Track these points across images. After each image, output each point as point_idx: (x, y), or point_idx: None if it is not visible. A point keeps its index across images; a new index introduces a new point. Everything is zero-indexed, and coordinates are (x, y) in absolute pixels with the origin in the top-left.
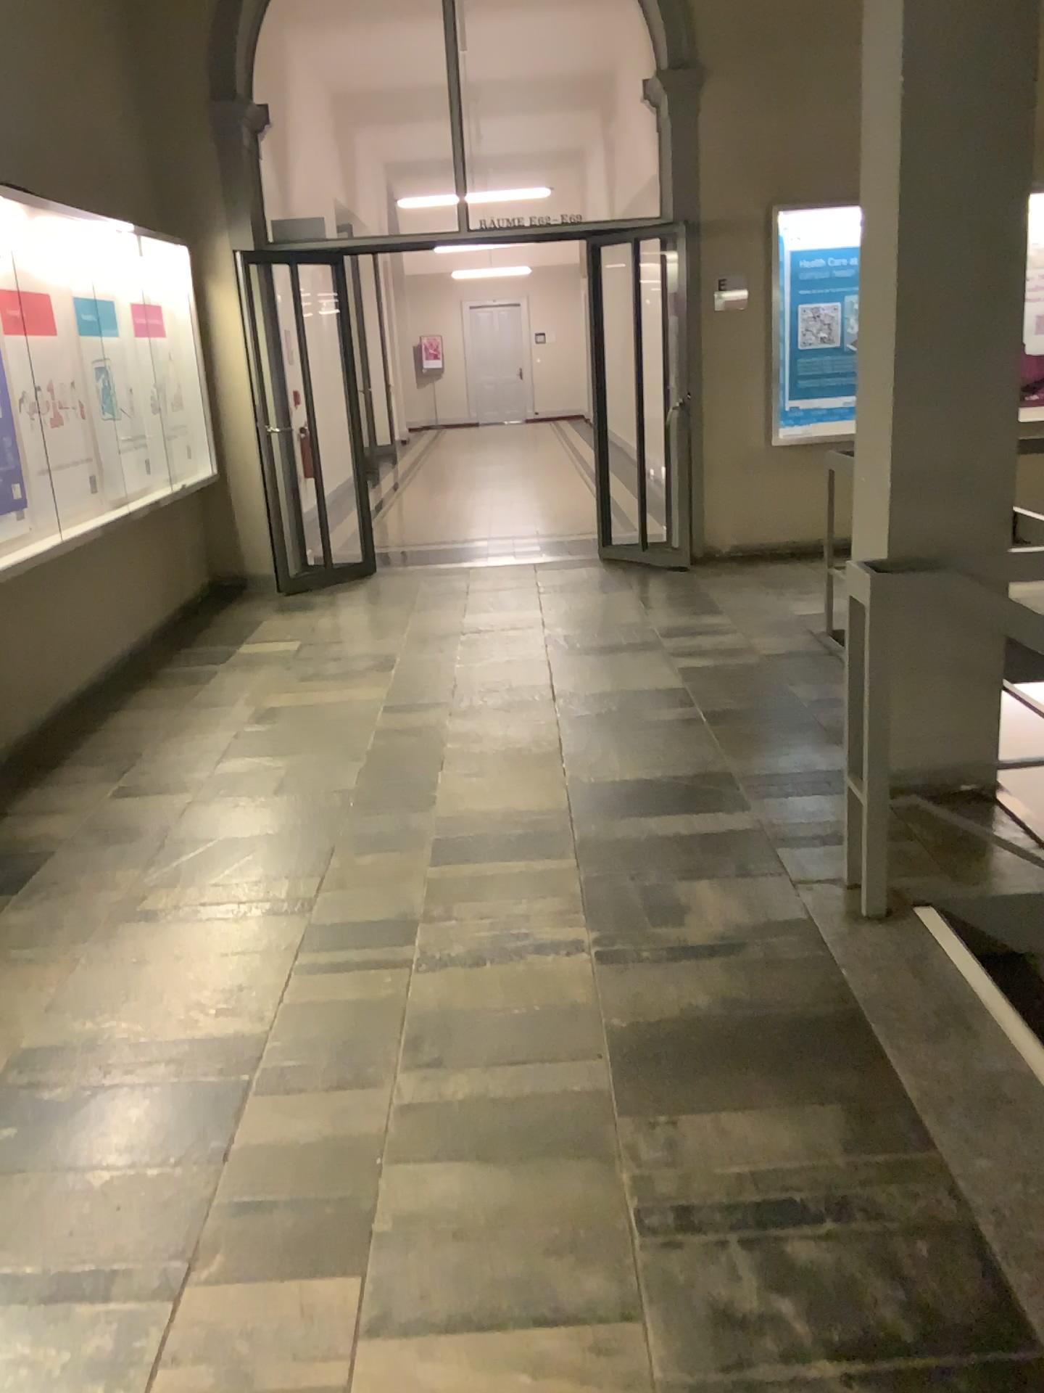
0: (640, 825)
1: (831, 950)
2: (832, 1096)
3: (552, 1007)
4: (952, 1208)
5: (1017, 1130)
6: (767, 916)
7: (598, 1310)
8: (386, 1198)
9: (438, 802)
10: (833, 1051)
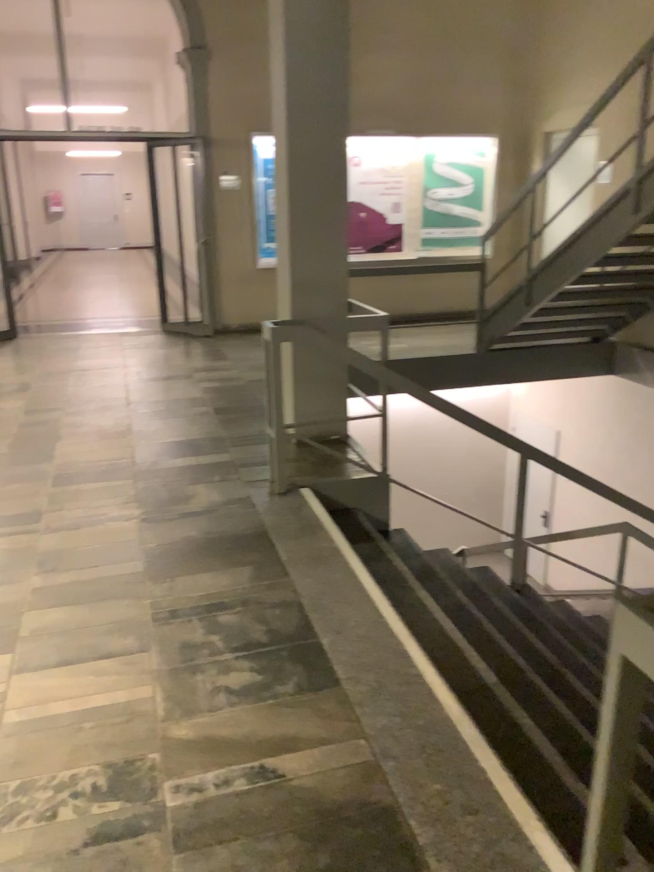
0: (169, 461)
1: (257, 508)
2: (248, 563)
3: (115, 541)
4: (291, 596)
5: (325, 567)
6: (229, 496)
7: (129, 648)
8: (26, 622)
9: (56, 456)
10: (251, 546)
